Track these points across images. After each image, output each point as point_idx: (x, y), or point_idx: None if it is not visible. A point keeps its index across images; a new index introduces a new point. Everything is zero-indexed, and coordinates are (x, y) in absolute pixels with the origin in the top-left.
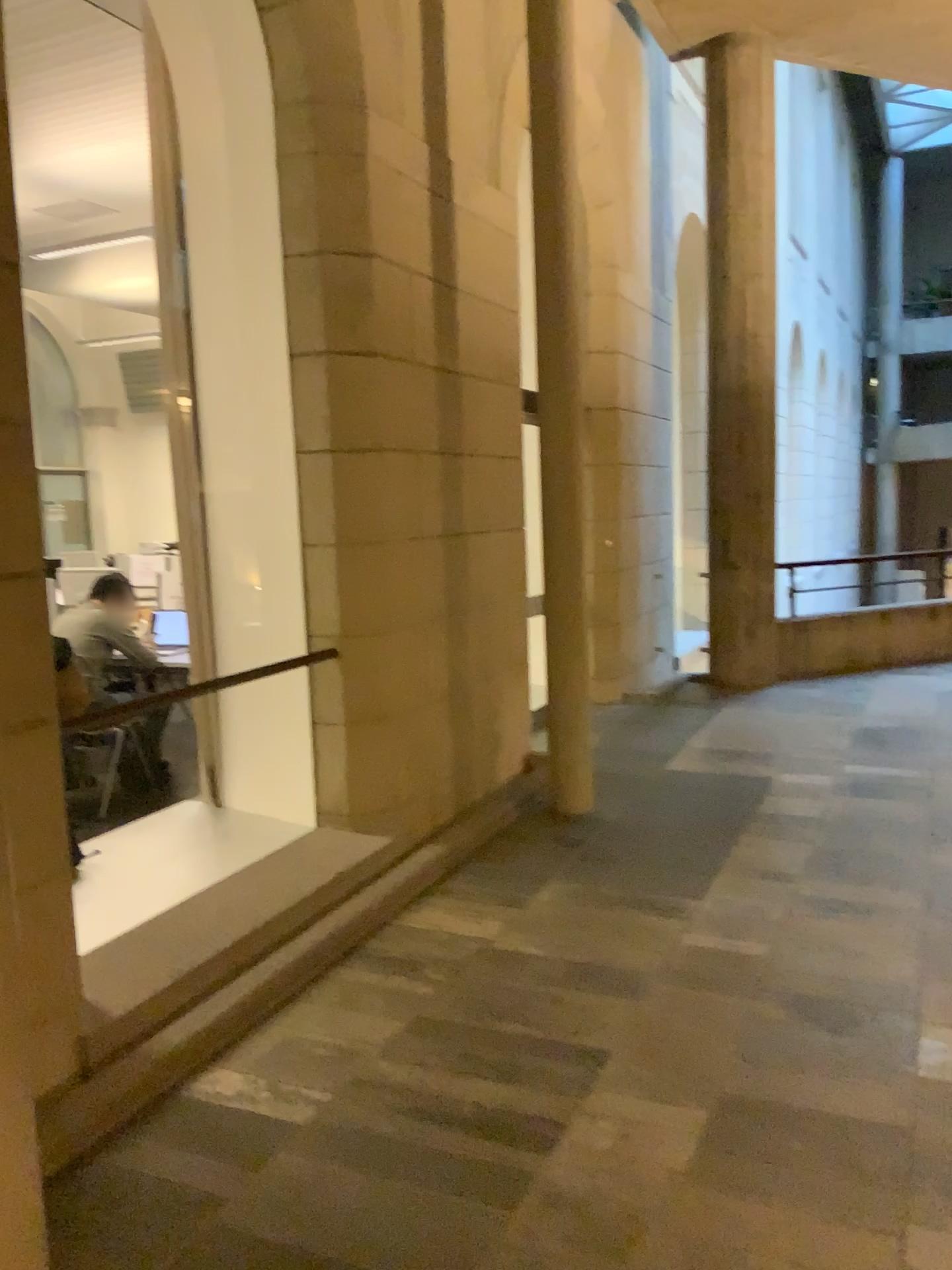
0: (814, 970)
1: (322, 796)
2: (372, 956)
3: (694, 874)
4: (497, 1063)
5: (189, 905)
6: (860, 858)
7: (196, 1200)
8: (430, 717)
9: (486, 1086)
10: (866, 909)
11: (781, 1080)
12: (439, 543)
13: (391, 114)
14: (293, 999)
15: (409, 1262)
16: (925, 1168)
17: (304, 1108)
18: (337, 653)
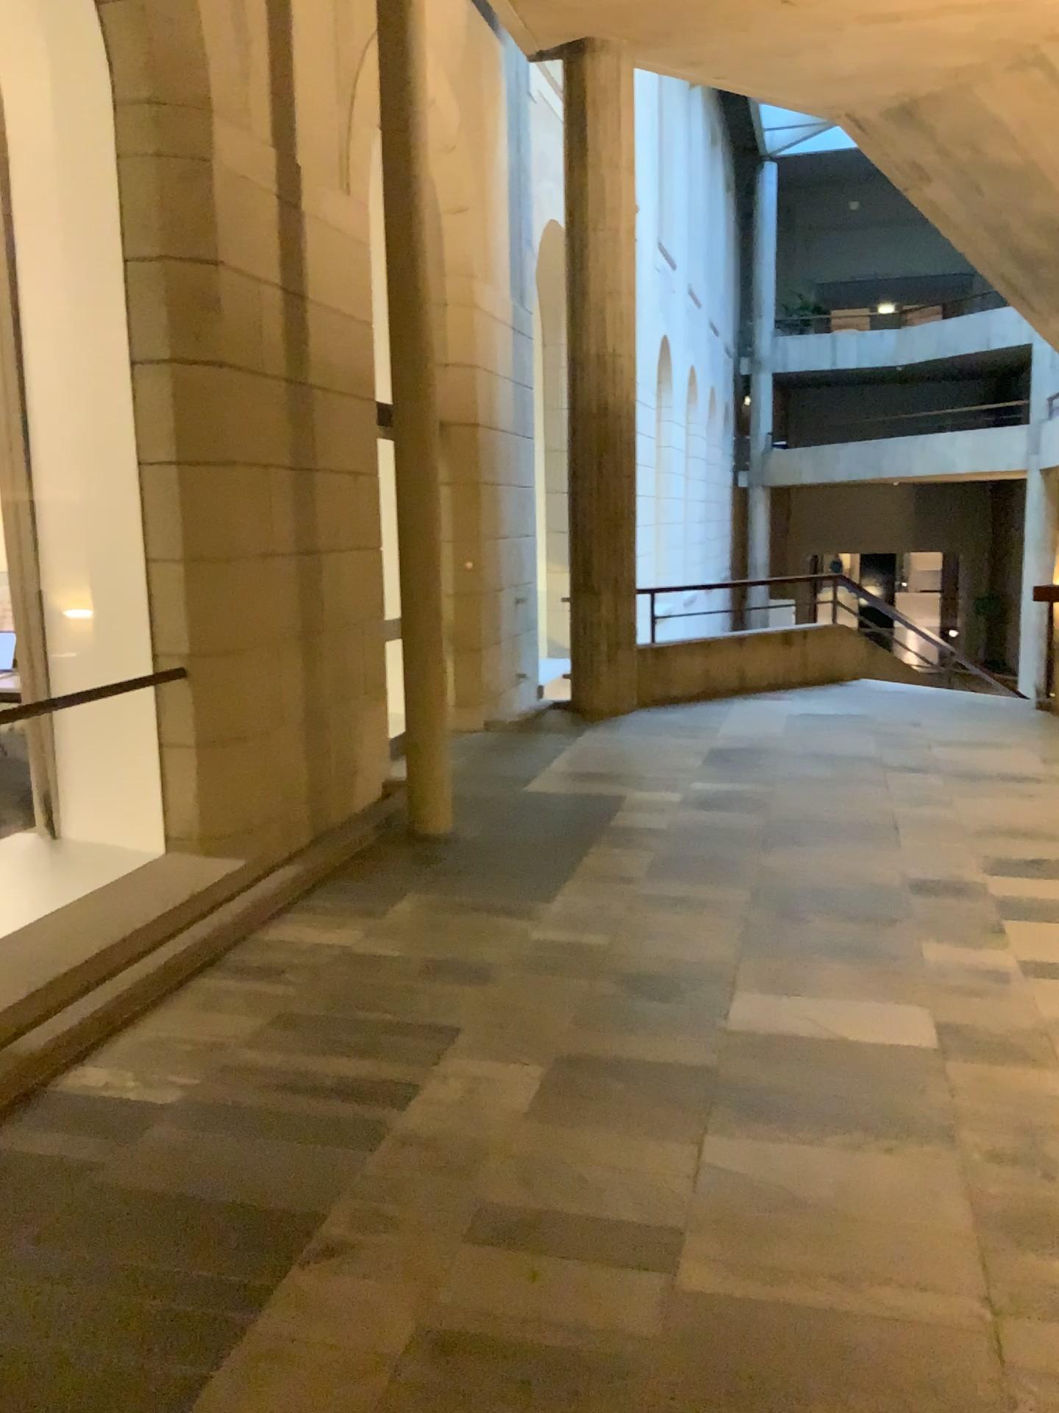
0: (649, 952)
1: (174, 820)
2: (233, 964)
3: (546, 881)
4: (358, 1041)
5: (40, 925)
6: (699, 860)
7: (79, 1163)
8: (284, 738)
9: (349, 1060)
10: (700, 902)
11: (612, 1037)
12: (292, 561)
13: (238, 117)
14: (156, 1003)
15: (283, 1189)
16: (725, 1090)
17: (176, 1088)
18: (188, 673)
